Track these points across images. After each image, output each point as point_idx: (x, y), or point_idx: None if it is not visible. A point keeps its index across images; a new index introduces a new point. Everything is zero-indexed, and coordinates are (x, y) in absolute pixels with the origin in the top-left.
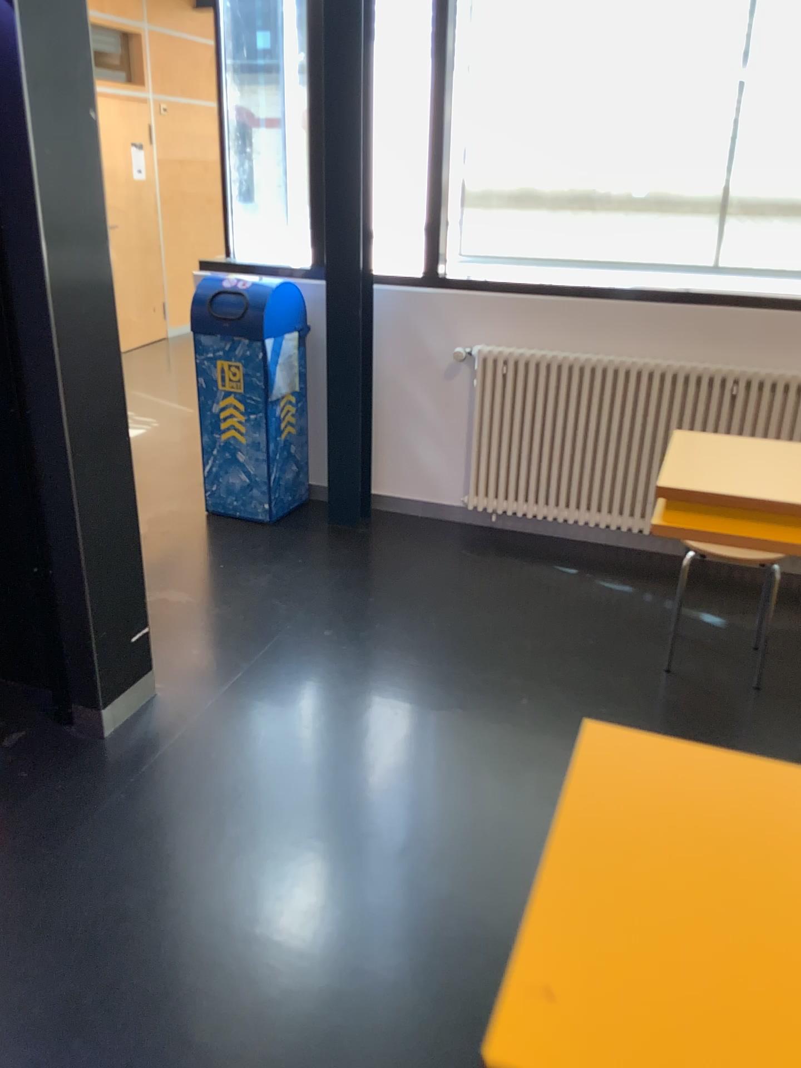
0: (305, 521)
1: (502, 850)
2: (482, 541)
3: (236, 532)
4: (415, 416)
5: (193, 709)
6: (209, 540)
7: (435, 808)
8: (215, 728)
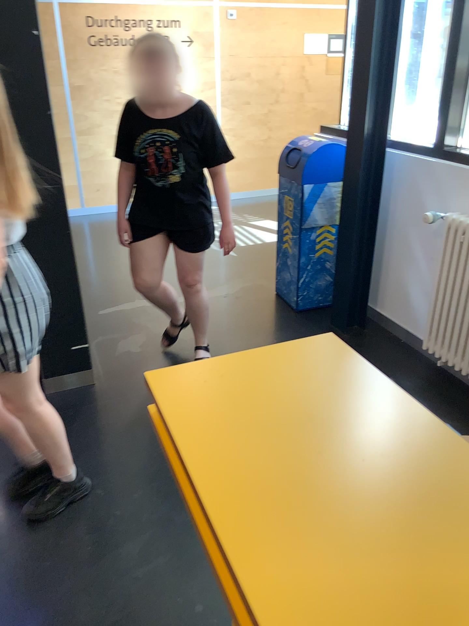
0: (320, 317)
1: (68, 591)
2: (418, 377)
3: (272, 309)
4: (410, 262)
5: (96, 399)
6: (251, 309)
7: (87, 535)
8: (86, 416)
